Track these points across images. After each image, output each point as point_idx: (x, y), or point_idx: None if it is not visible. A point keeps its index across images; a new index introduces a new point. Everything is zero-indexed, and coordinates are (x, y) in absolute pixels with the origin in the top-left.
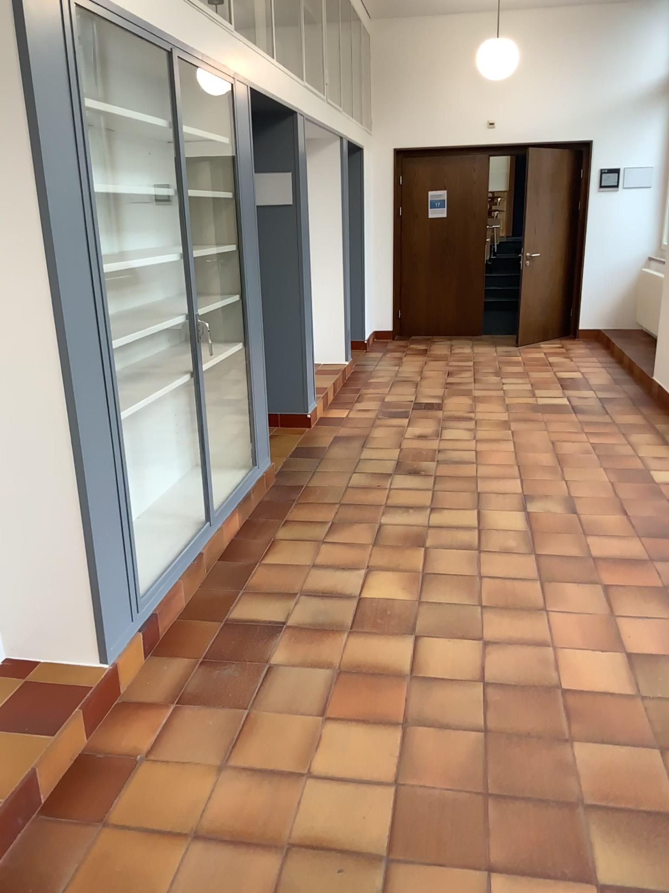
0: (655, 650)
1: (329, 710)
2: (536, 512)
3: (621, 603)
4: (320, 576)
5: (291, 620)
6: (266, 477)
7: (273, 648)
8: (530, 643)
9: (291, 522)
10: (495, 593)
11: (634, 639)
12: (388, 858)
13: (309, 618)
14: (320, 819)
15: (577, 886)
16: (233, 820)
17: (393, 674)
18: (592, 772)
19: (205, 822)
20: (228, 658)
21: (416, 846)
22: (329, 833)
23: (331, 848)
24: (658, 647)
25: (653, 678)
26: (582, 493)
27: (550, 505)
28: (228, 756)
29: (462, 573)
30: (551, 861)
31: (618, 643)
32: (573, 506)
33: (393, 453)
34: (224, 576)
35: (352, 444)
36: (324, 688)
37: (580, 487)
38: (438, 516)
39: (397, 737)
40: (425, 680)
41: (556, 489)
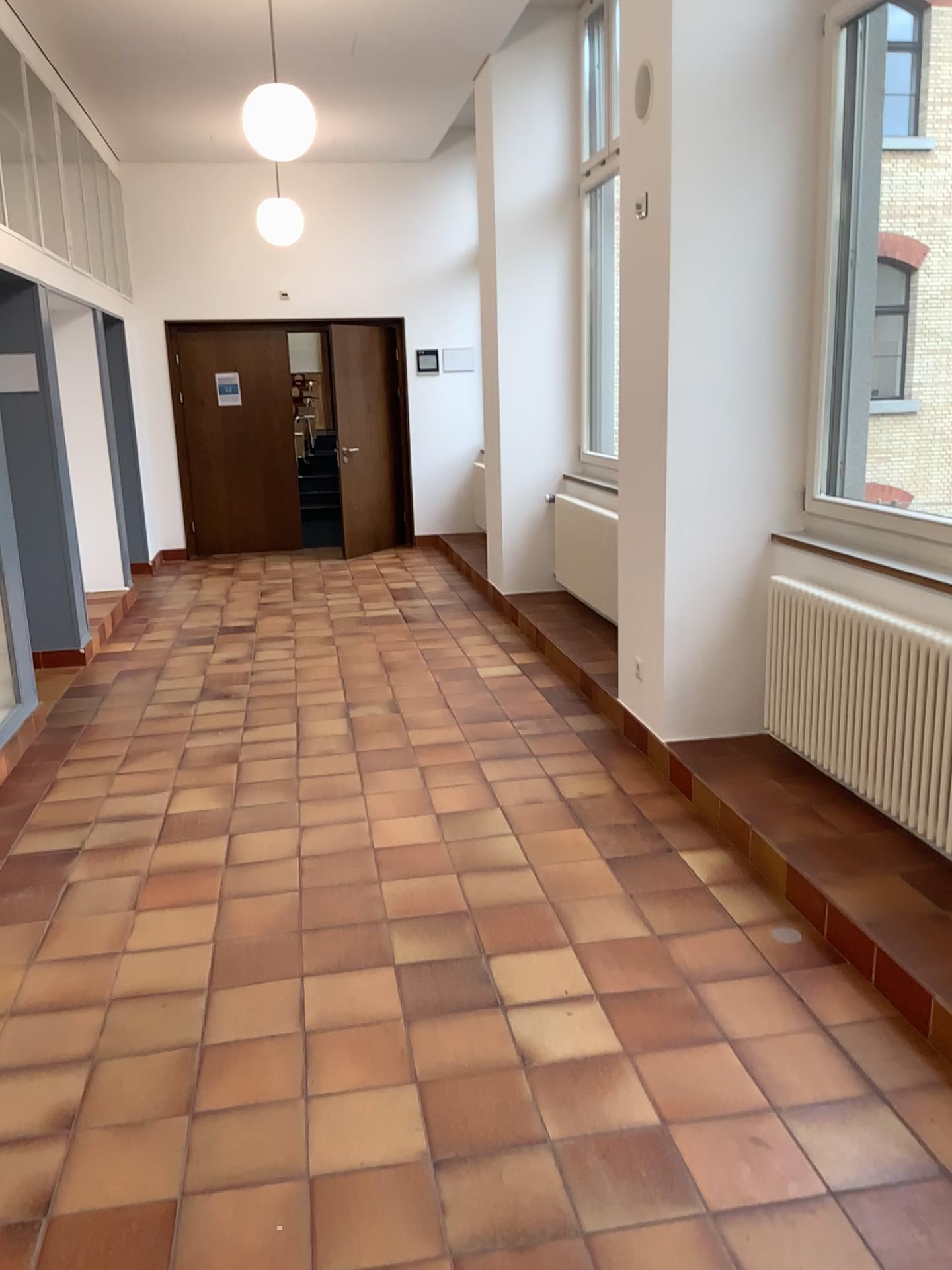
0: (463, 809)
1: (141, 902)
2: (357, 717)
3: (435, 779)
4: (118, 802)
5: (89, 843)
6: (36, 720)
7: (72, 868)
8: (345, 821)
9: (76, 761)
10: (312, 788)
11: (445, 803)
12: (211, 986)
13: (110, 838)
14: (142, 975)
15: (377, 968)
16: (52, 992)
17: (208, 865)
18: (396, 897)
19: (22, 1001)
20: (20, 884)
21: (236, 974)
22: (152, 982)
23: (154, 991)
24: (465, 806)
25: (458, 828)
26: (407, 696)
27: (372, 710)
28: (37, 953)
29: (278, 778)
30: (356, 958)
31: (429, 809)
32: (396, 707)
33: (196, 681)
34: (1, 819)
35: (143, 677)
36: (134, 887)
37: (406, 690)
38: (249, 733)
39: (214, 908)
40: (240, 865)
41: (379, 694)
